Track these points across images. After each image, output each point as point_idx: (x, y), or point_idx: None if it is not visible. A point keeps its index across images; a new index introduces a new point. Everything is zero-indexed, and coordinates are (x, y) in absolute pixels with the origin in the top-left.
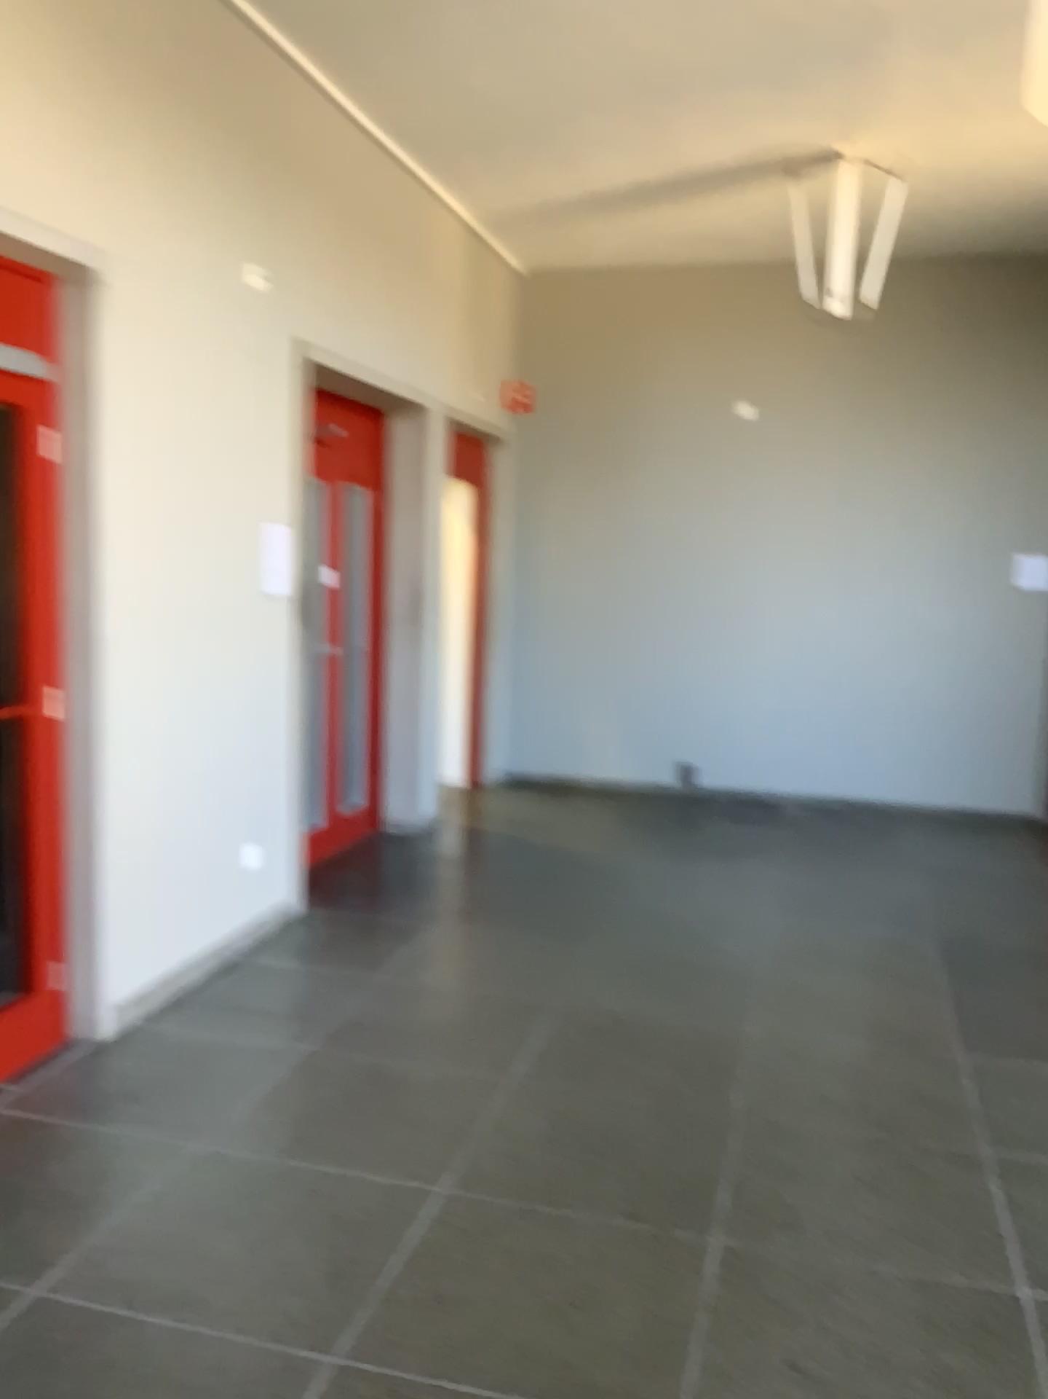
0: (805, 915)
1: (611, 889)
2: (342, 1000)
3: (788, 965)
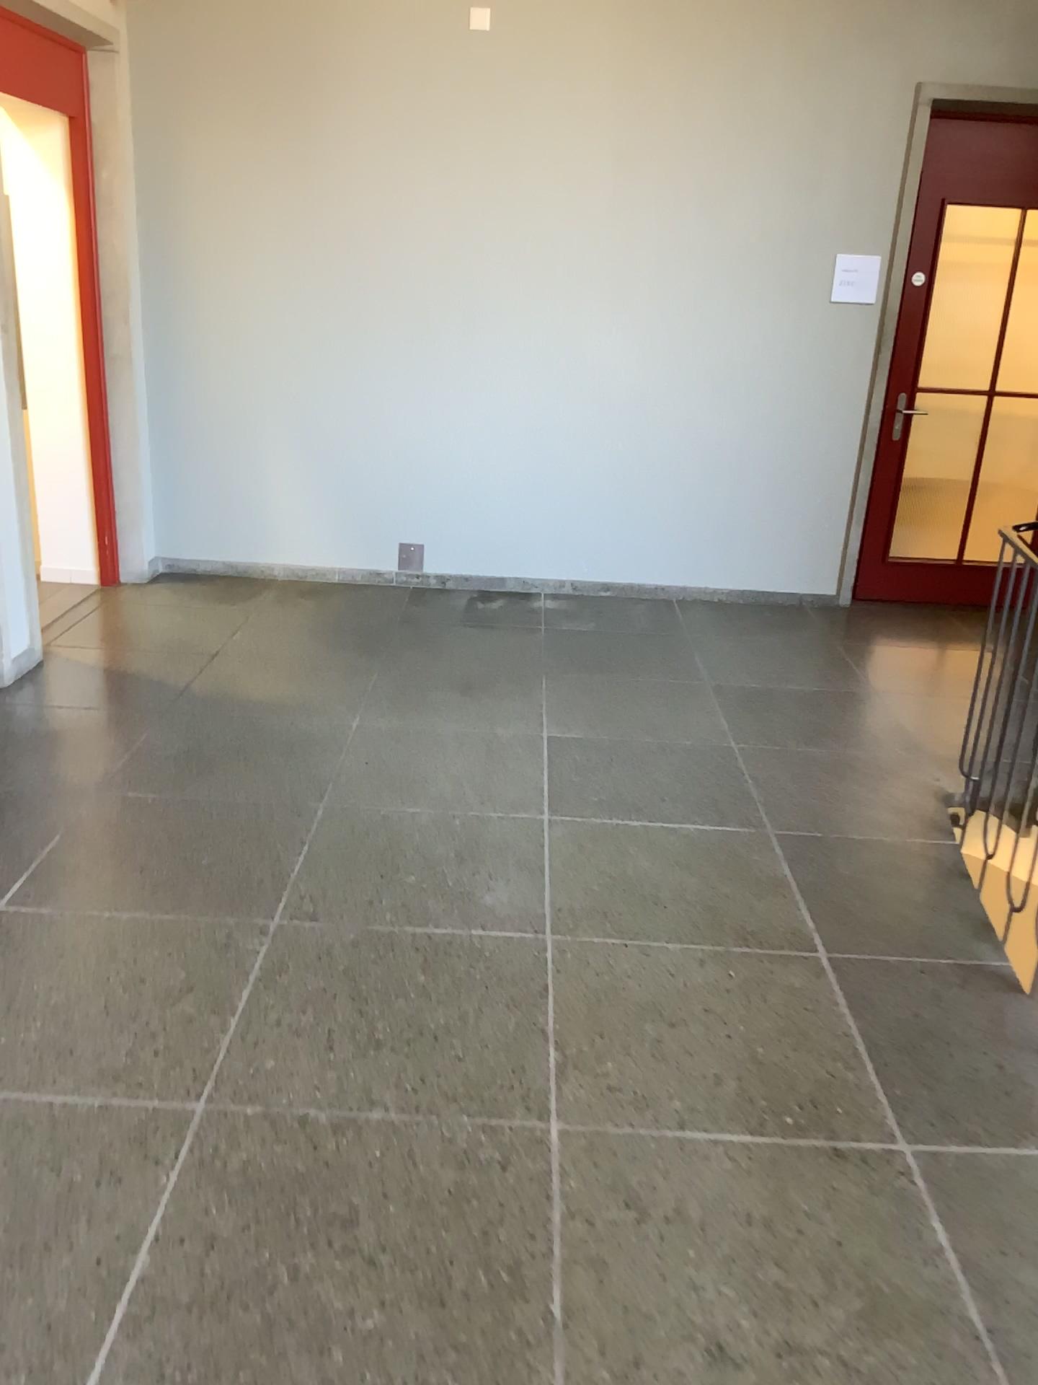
0: (596, 812)
1: (305, 780)
2: None
3: (592, 937)
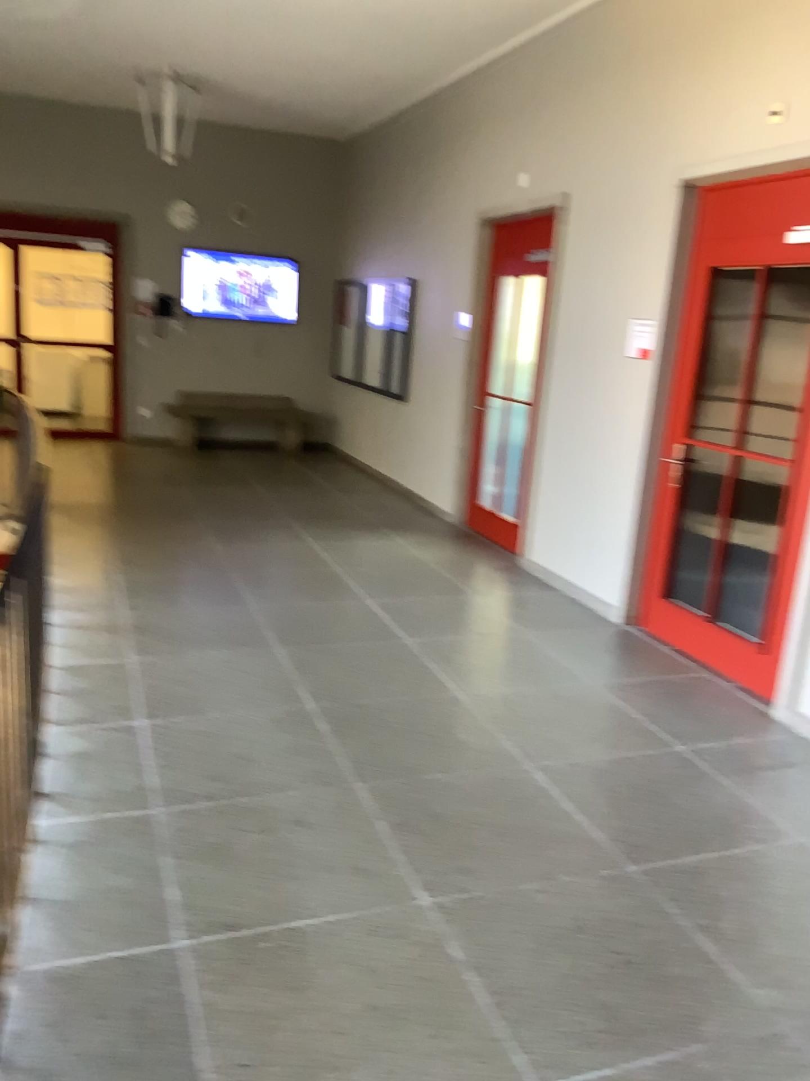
0: None
1: None
2: (751, 790)
3: None
